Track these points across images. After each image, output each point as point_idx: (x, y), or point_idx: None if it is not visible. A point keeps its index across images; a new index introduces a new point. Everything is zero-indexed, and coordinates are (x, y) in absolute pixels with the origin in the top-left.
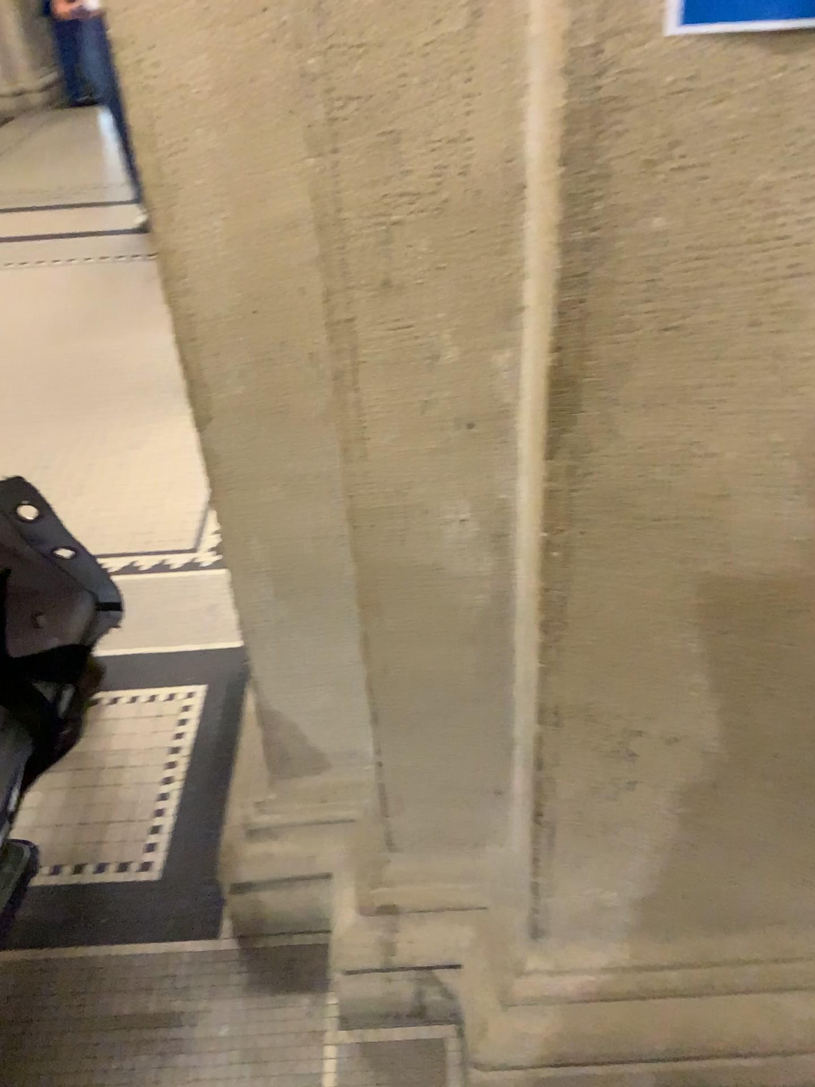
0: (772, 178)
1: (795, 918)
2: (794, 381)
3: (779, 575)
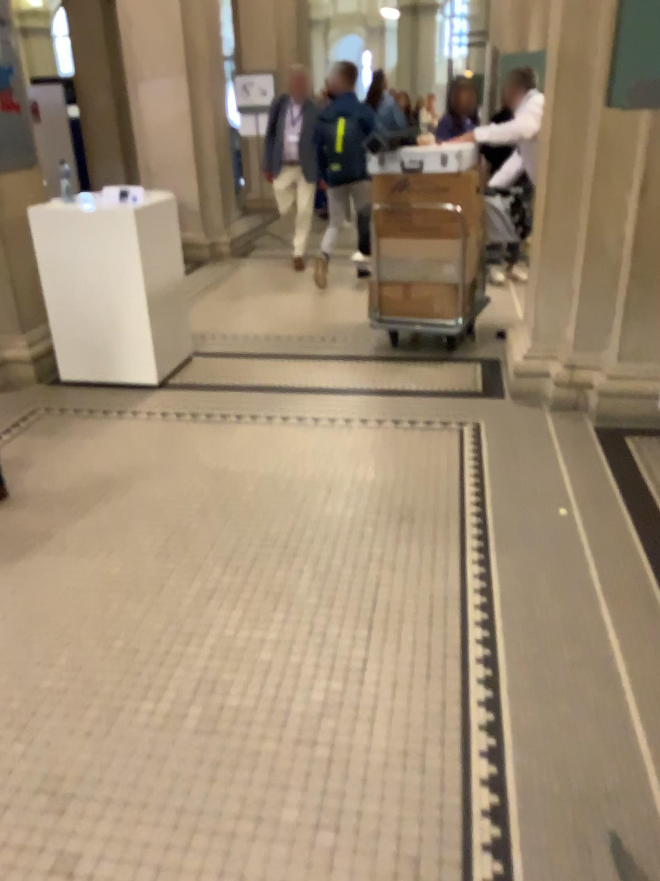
0: None
1: None
2: None
3: None
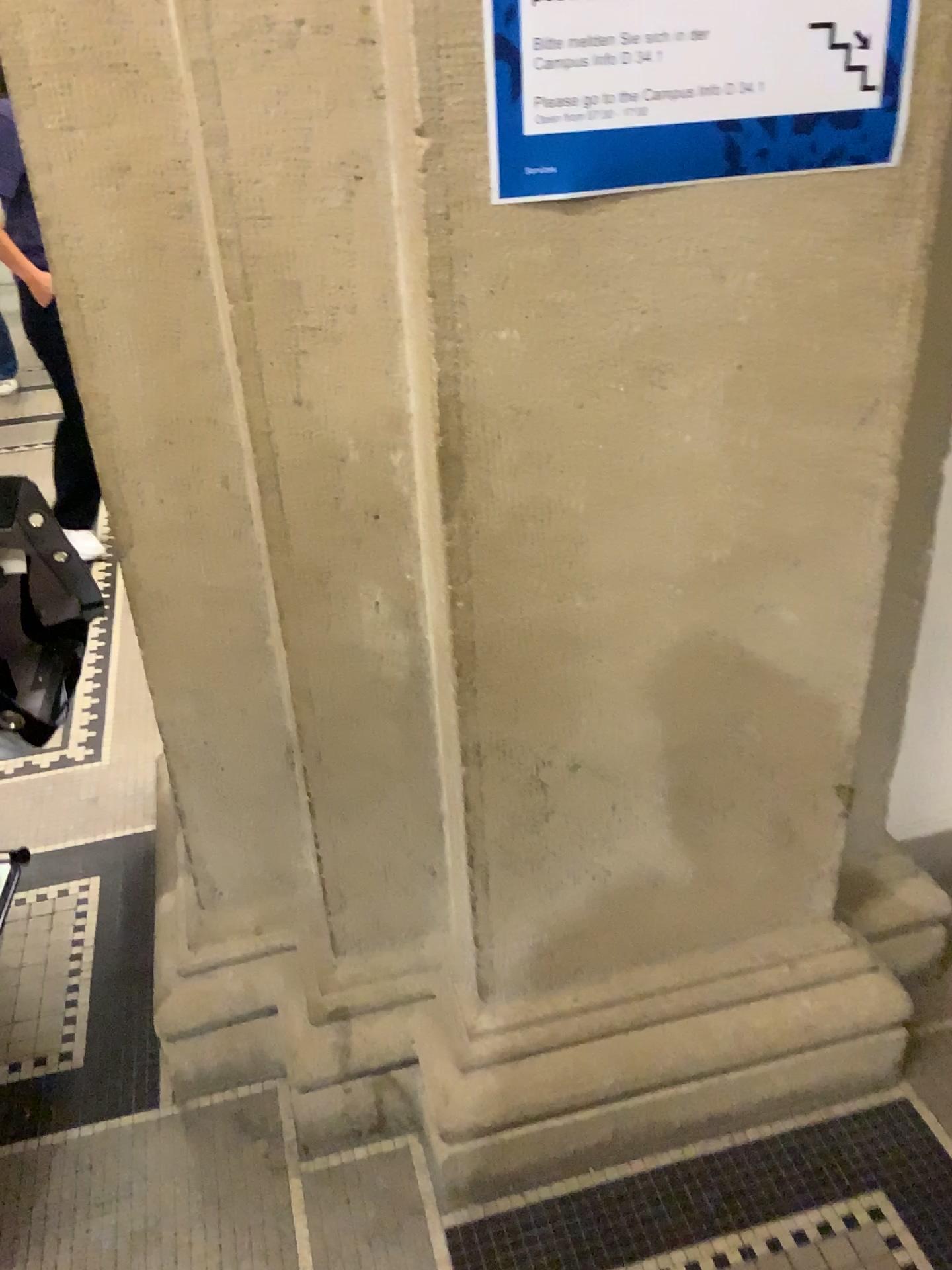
0: (578, 301)
1: (706, 943)
2: (619, 448)
3: (635, 608)
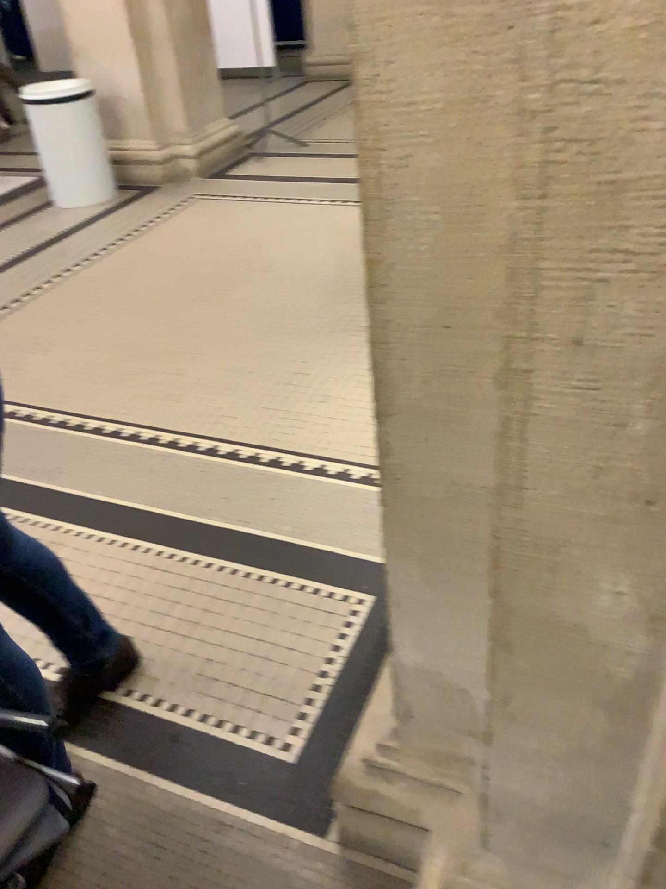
0: None
1: None
2: None
3: None
